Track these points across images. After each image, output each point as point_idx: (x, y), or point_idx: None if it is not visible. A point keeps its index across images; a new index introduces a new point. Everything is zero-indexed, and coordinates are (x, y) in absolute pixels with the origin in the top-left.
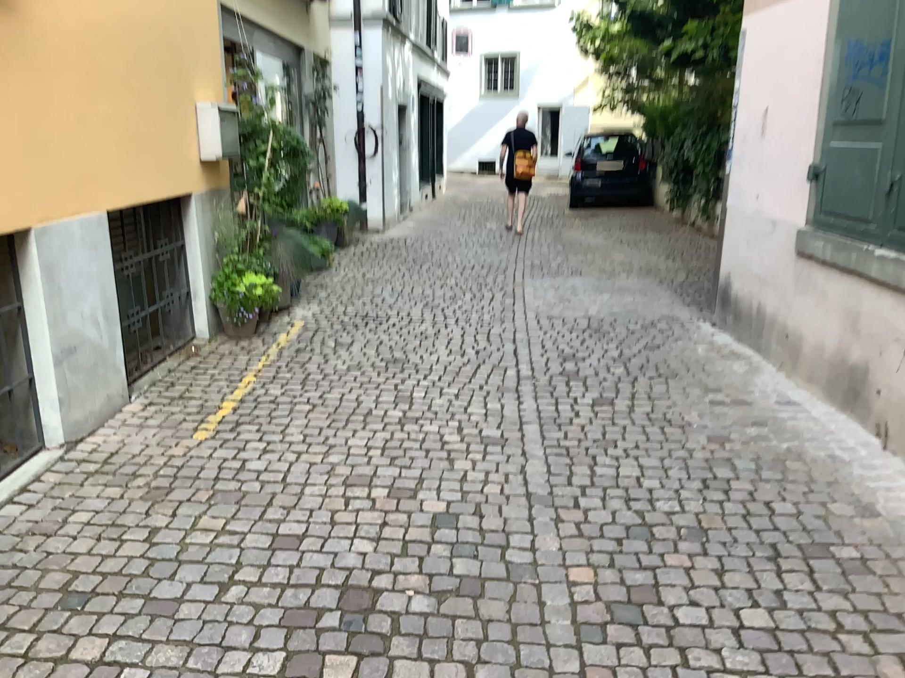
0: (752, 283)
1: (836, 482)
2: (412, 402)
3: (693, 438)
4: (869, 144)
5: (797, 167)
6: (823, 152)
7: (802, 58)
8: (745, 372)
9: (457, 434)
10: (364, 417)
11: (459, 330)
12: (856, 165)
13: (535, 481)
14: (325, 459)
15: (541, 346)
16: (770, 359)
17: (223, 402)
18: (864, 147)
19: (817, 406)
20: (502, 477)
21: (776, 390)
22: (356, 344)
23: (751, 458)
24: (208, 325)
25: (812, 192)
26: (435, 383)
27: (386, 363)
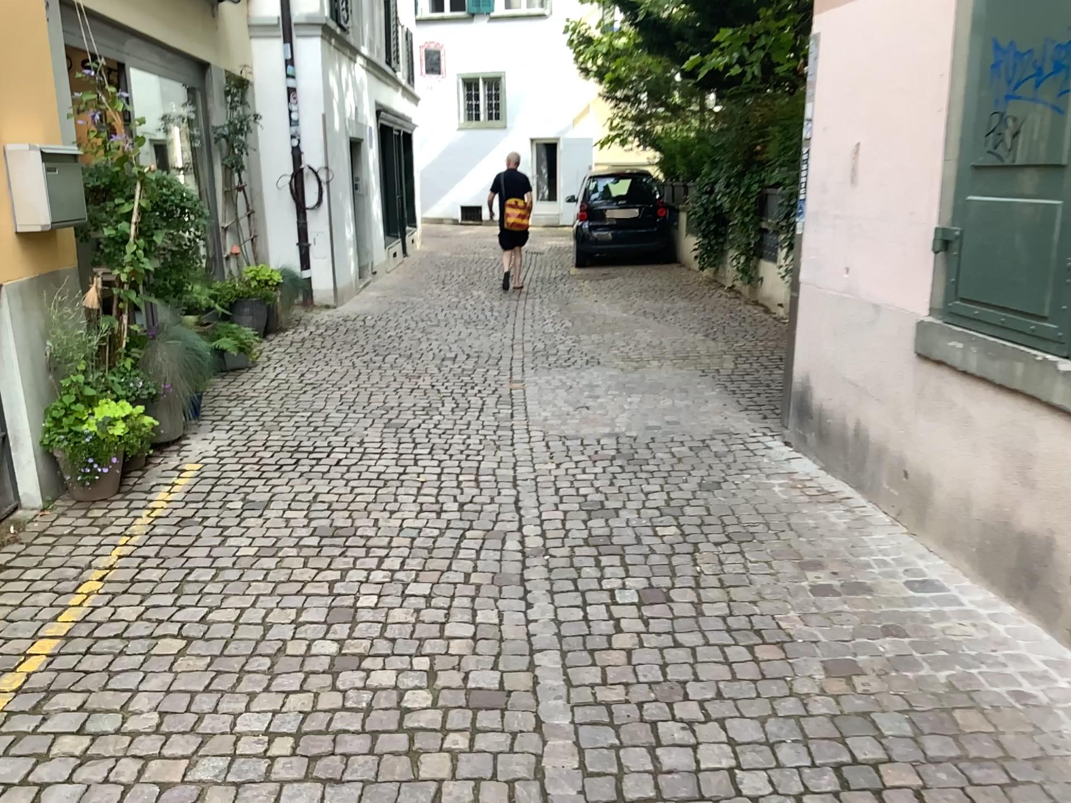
0: (842, 388)
1: (1047, 758)
2: (356, 621)
3: (801, 670)
4: (1041, 201)
5: (912, 230)
6: (957, 210)
7: (916, 72)
8: (850, 527)
9: (426, 690)
10: (273, 660)
11: (434, 468)
12: (1020, 232)
13: (560, 795)
14: (191, 772)
15: (554, 493)
16: (880, 502)
17: (34, 645)
18: (1033, 205)
19: (970, 590)
20: (502, 791)
21: (901, 560)
22: (277, 504)
23: (900, 709)
24: (43, 484)
25: (941, 268)
26: (393, 575)
27: (319, 541)
